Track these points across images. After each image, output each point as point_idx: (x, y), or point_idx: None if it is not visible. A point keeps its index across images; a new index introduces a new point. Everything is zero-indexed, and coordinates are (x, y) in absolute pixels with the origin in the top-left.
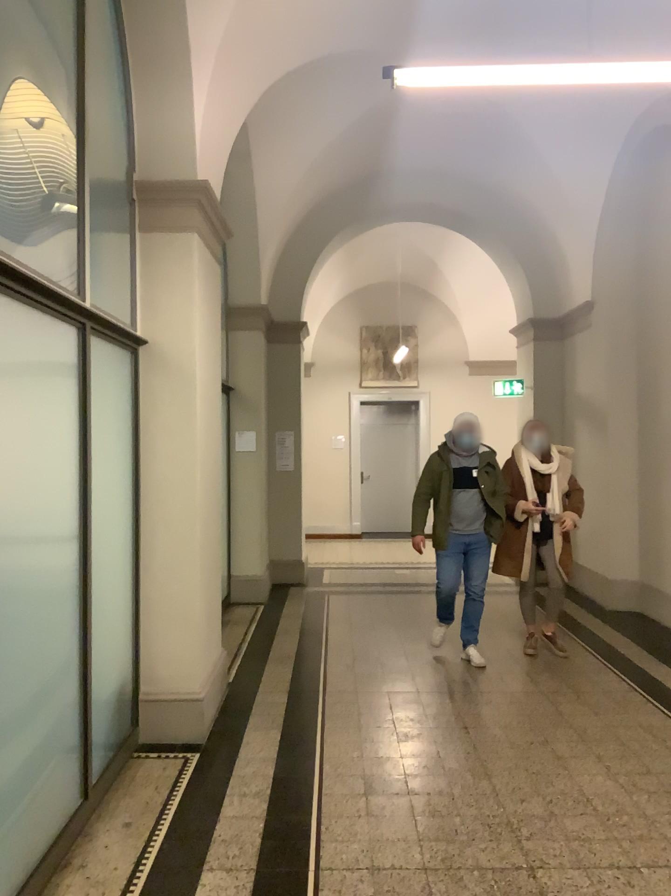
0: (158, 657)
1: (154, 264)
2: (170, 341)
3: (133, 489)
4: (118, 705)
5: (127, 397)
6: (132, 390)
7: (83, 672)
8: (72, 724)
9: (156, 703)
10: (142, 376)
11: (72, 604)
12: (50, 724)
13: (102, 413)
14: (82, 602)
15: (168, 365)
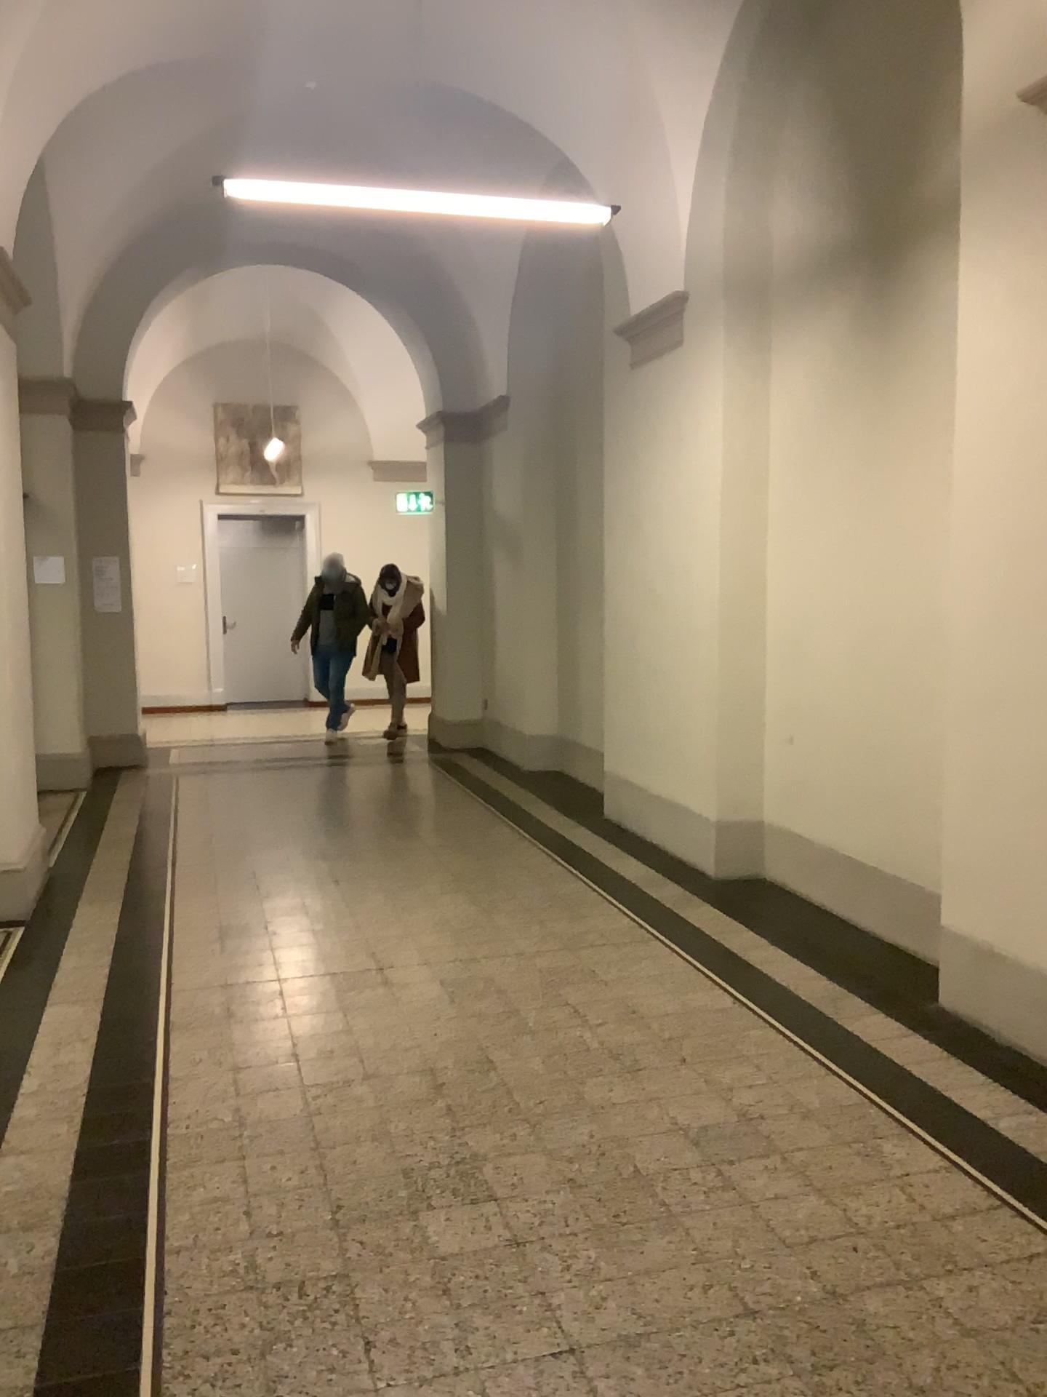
0: None
1: None
2: None
3: None
4: None
5: None
6: None
7: None
8: None
9: None
10: None
11: None
12: None
13: None
14: None
15: None
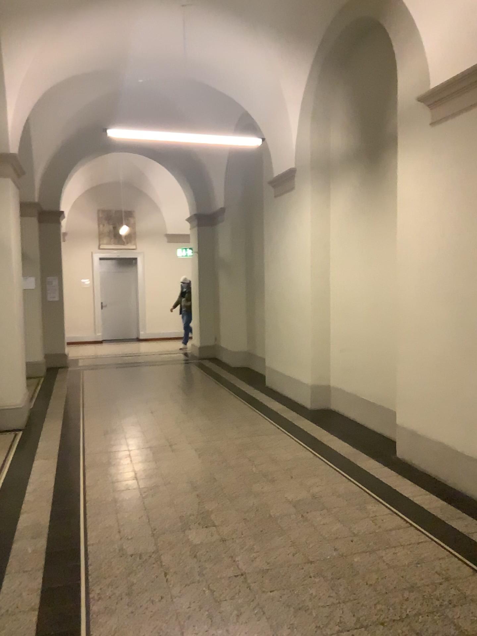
0: None
1: None
2: None
3: None
4: None
5: None
6: None
7: None
8: None
9: None
10: None
11: None
12: None
13: None
14: None
15: None
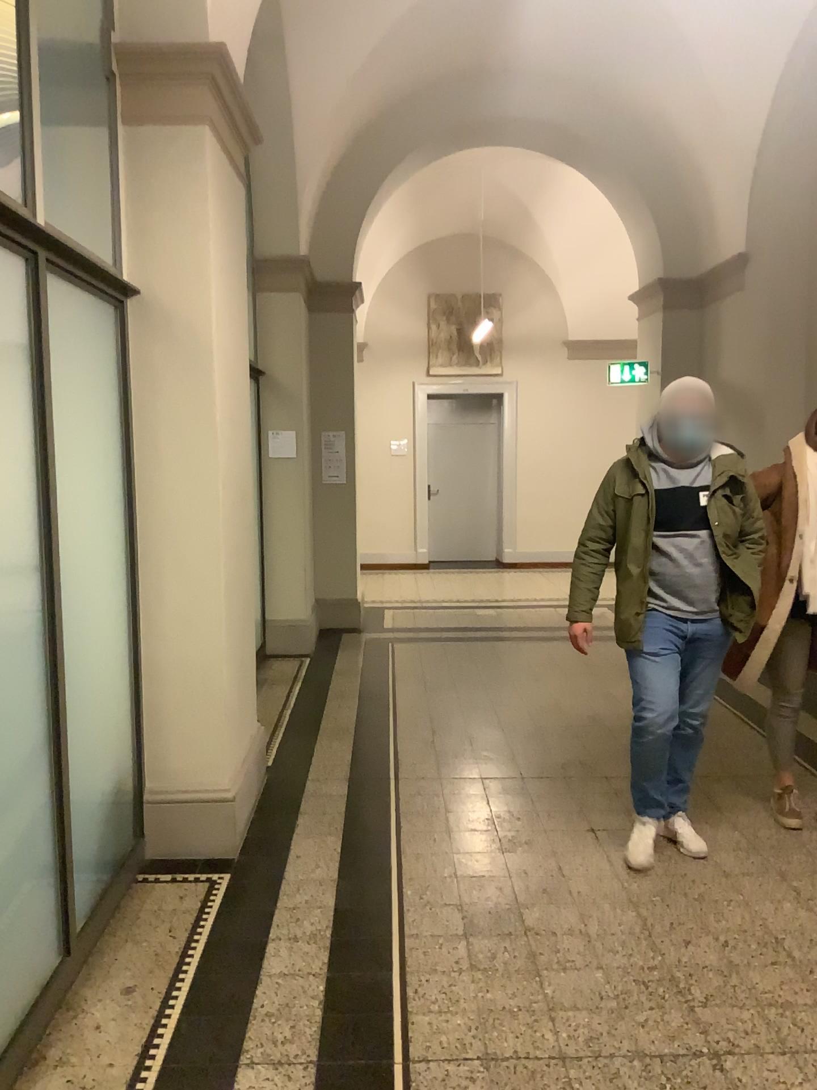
0: (170, 743)
1: (148, 175)
2: (175, 291)
3: (127, 509)
4: (115, 809)
5: (113, 375)
6: (120, 365)
7: (55, 781)
8: (41, 857)
9: (168, 804)
10: (134, 344)
11: (33, 685)
12: (4, 865)
13: (74, 395)
14: (48, 681)
15: (172, 327)
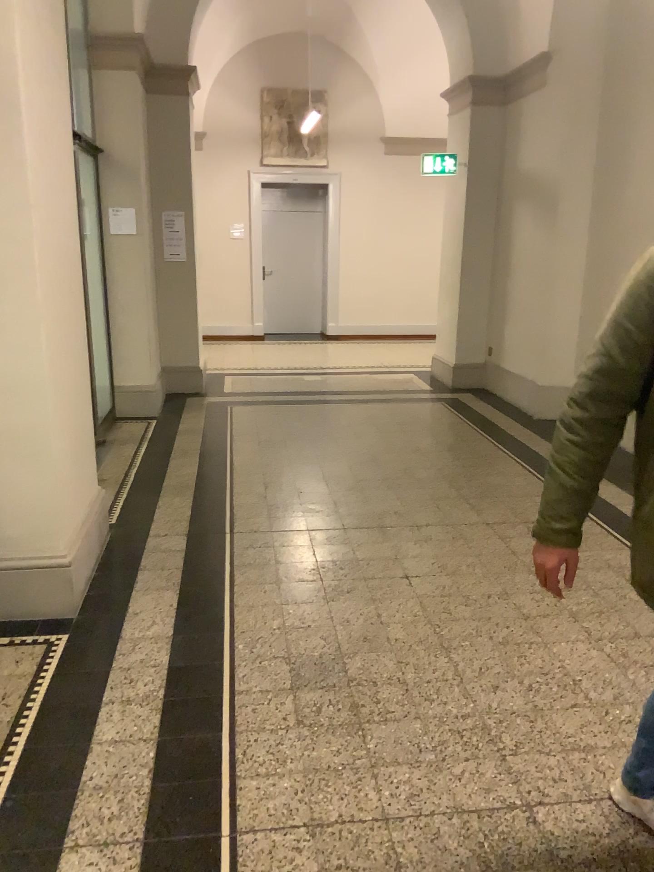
0: (3, 512)
1: None
2: None
3: None
4: None
5: None
6: None
7: None
8: None
9: (6, 570)
10: None
11: None
12: None
13: None
14: None
15: None
